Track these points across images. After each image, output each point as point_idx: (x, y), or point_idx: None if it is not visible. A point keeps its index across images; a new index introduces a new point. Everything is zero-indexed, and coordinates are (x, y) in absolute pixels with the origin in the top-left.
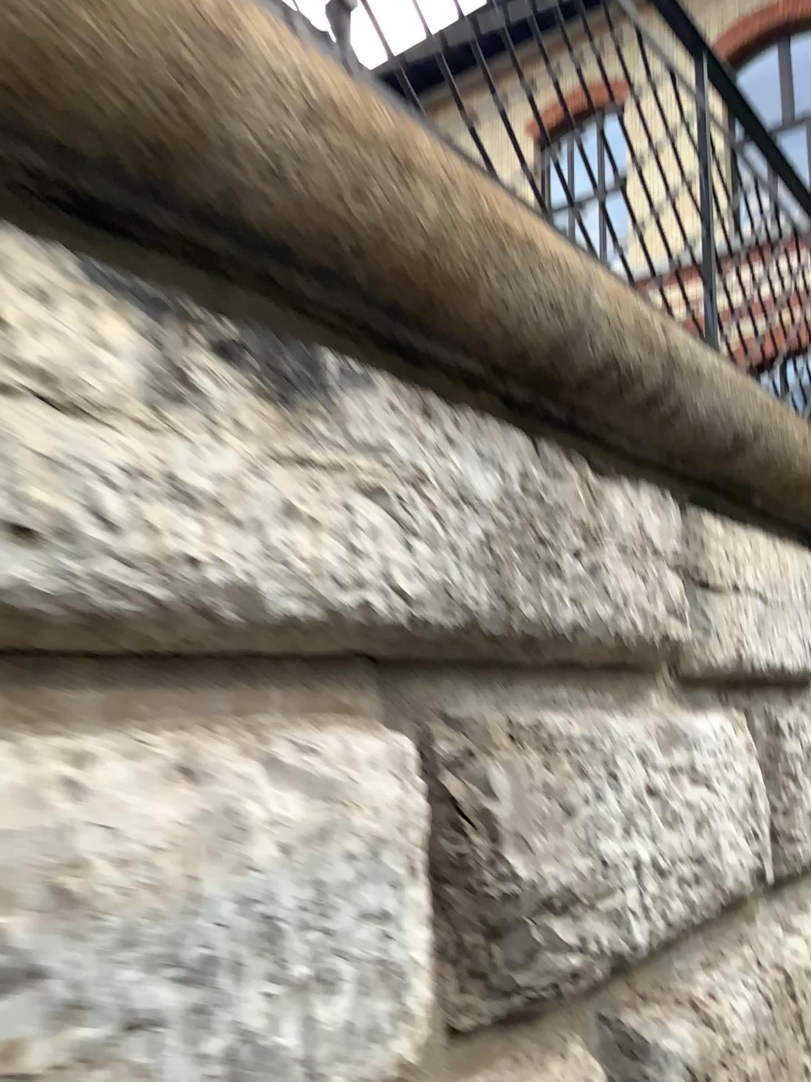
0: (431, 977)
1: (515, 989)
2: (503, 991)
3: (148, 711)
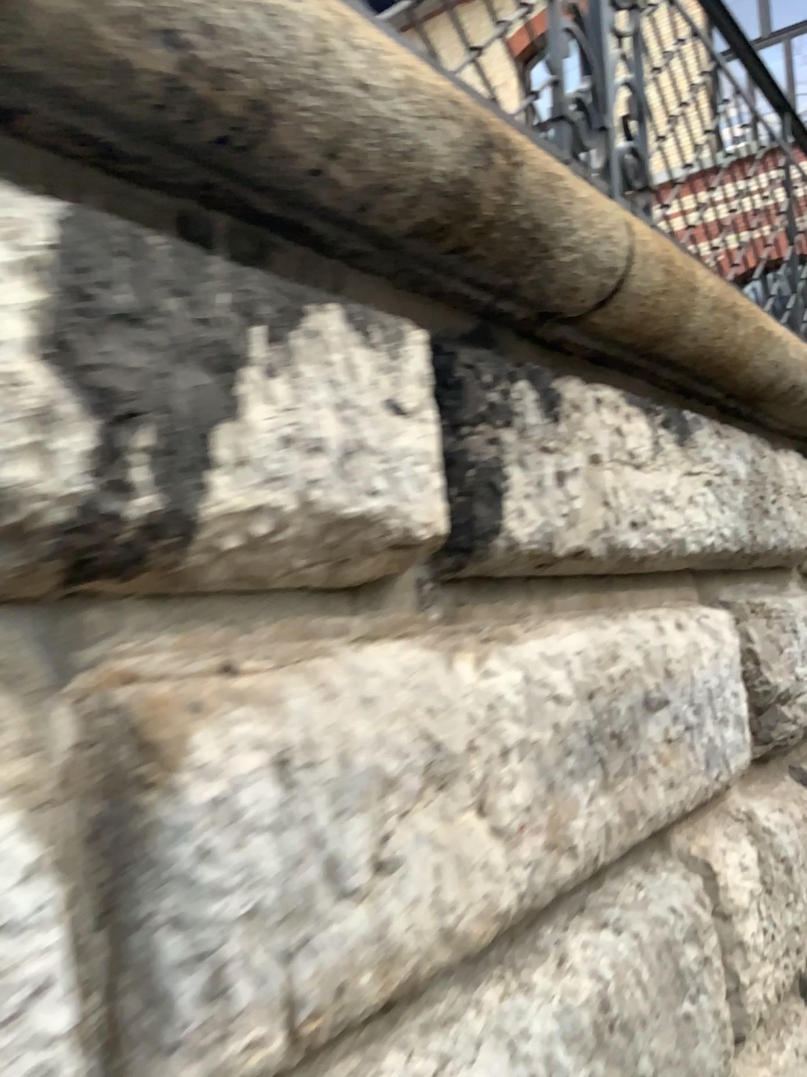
0: (746, 729)
1: (772, 740)
2: (766, 741)
3: (641, 597)
